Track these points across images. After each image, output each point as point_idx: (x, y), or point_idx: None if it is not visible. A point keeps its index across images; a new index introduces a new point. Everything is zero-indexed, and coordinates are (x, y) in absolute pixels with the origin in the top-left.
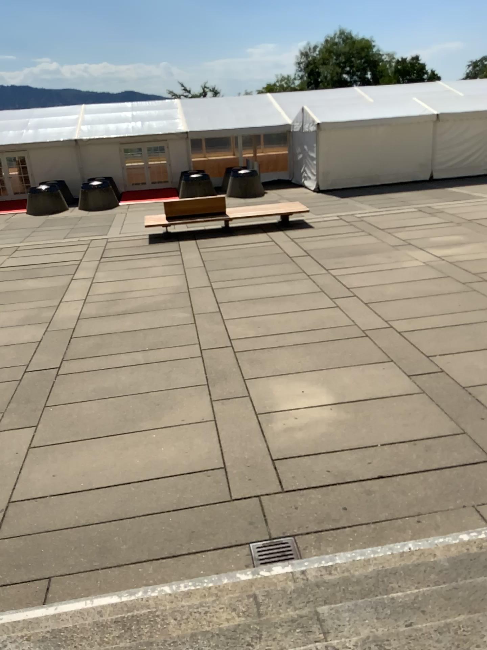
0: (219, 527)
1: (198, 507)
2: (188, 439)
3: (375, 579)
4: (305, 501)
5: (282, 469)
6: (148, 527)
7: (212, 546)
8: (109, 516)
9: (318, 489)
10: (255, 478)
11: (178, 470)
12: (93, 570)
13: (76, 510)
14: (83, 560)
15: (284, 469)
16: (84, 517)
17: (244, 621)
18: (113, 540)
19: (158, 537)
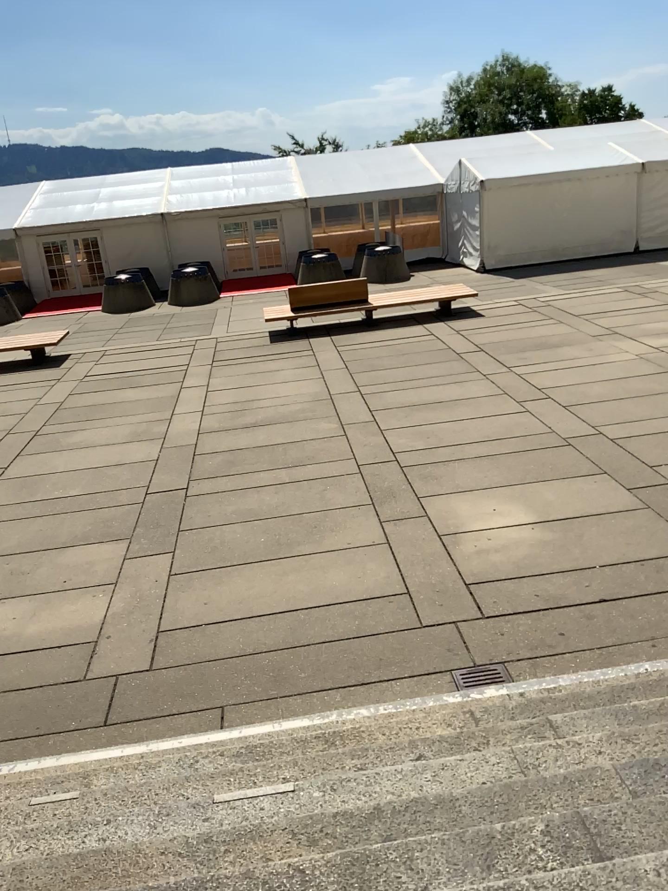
0: (411, 654)
1: (384, 634)
2: (359, 563)
3: (608, 691)
4: (512, 625)
5: (478, 593)
6: (327, 655)
7: (406, 672)
8: (280, 644)
9: (526, 614)
10: (448, 603)
11: (353, 596)
12: (271, 698)
13: (239, 638)
14: (257, 688)
15: (482, 593)
16: (250, 645)
17: (465, 727)
18: (289, 668)
19: (341, 665)
